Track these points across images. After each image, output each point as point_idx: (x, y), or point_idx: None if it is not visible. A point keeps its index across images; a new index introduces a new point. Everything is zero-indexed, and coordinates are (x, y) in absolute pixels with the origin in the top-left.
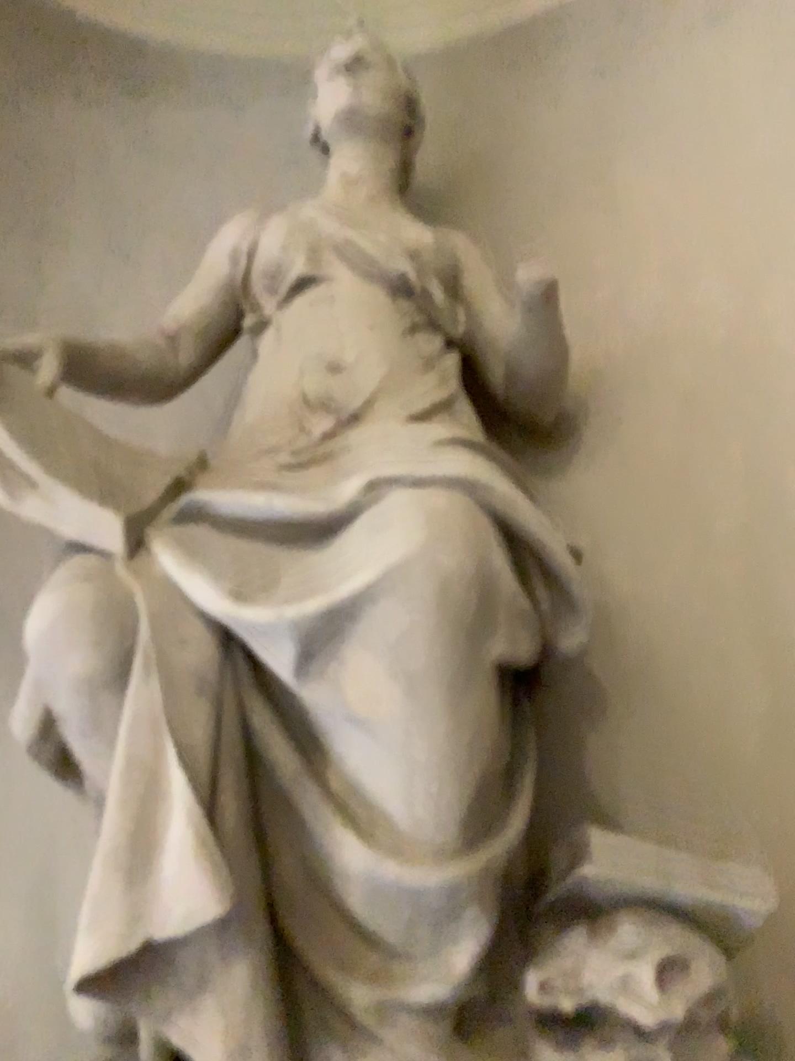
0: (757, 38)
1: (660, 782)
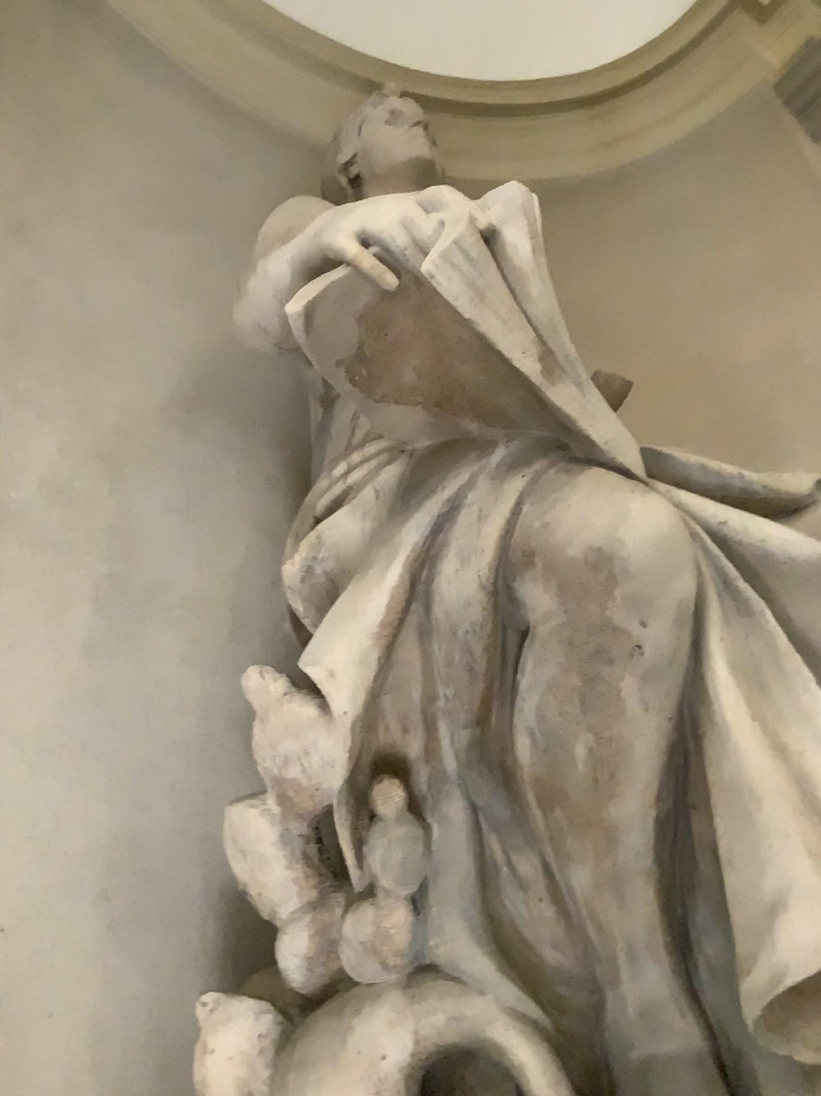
0: (641, 289)
1: None
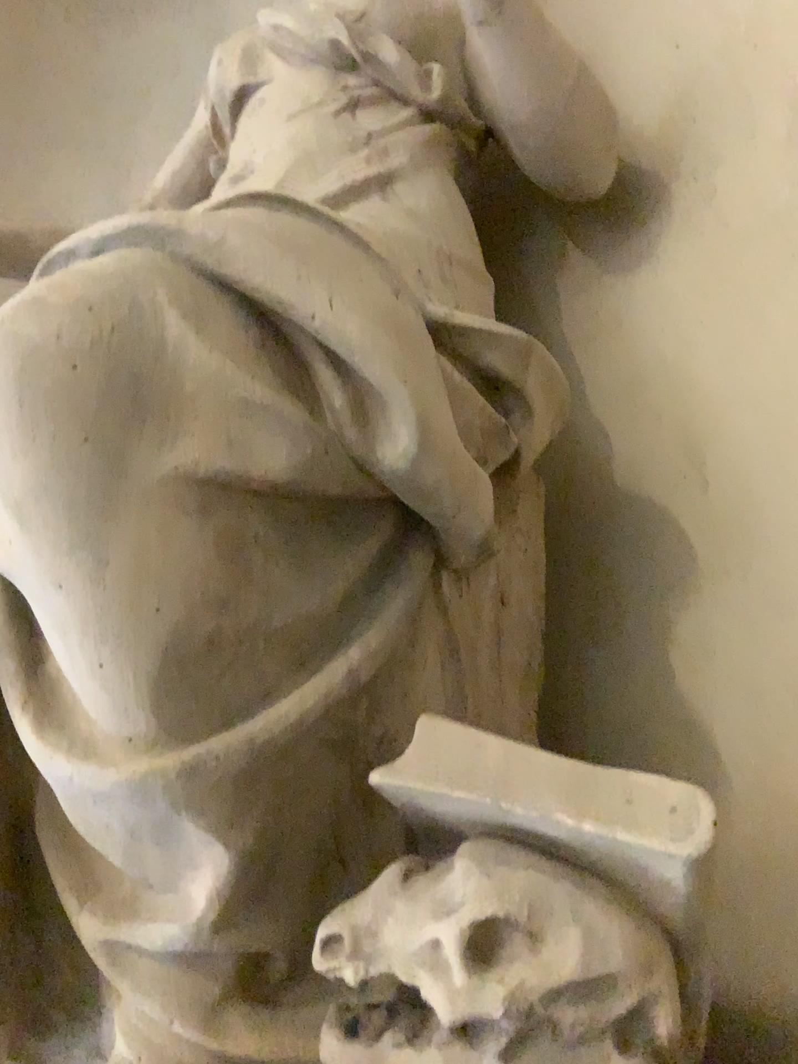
0: None
1: (757, 719)
